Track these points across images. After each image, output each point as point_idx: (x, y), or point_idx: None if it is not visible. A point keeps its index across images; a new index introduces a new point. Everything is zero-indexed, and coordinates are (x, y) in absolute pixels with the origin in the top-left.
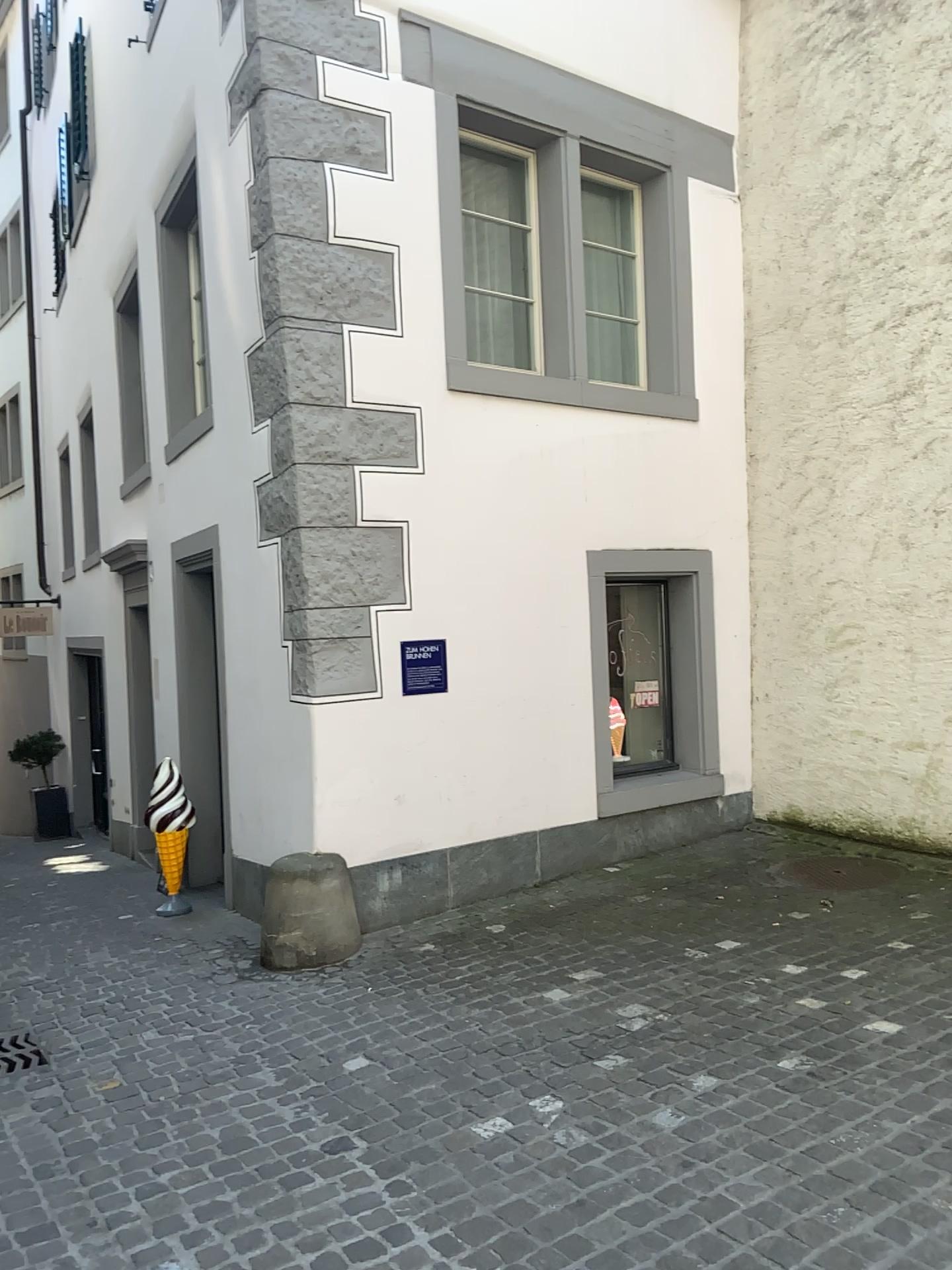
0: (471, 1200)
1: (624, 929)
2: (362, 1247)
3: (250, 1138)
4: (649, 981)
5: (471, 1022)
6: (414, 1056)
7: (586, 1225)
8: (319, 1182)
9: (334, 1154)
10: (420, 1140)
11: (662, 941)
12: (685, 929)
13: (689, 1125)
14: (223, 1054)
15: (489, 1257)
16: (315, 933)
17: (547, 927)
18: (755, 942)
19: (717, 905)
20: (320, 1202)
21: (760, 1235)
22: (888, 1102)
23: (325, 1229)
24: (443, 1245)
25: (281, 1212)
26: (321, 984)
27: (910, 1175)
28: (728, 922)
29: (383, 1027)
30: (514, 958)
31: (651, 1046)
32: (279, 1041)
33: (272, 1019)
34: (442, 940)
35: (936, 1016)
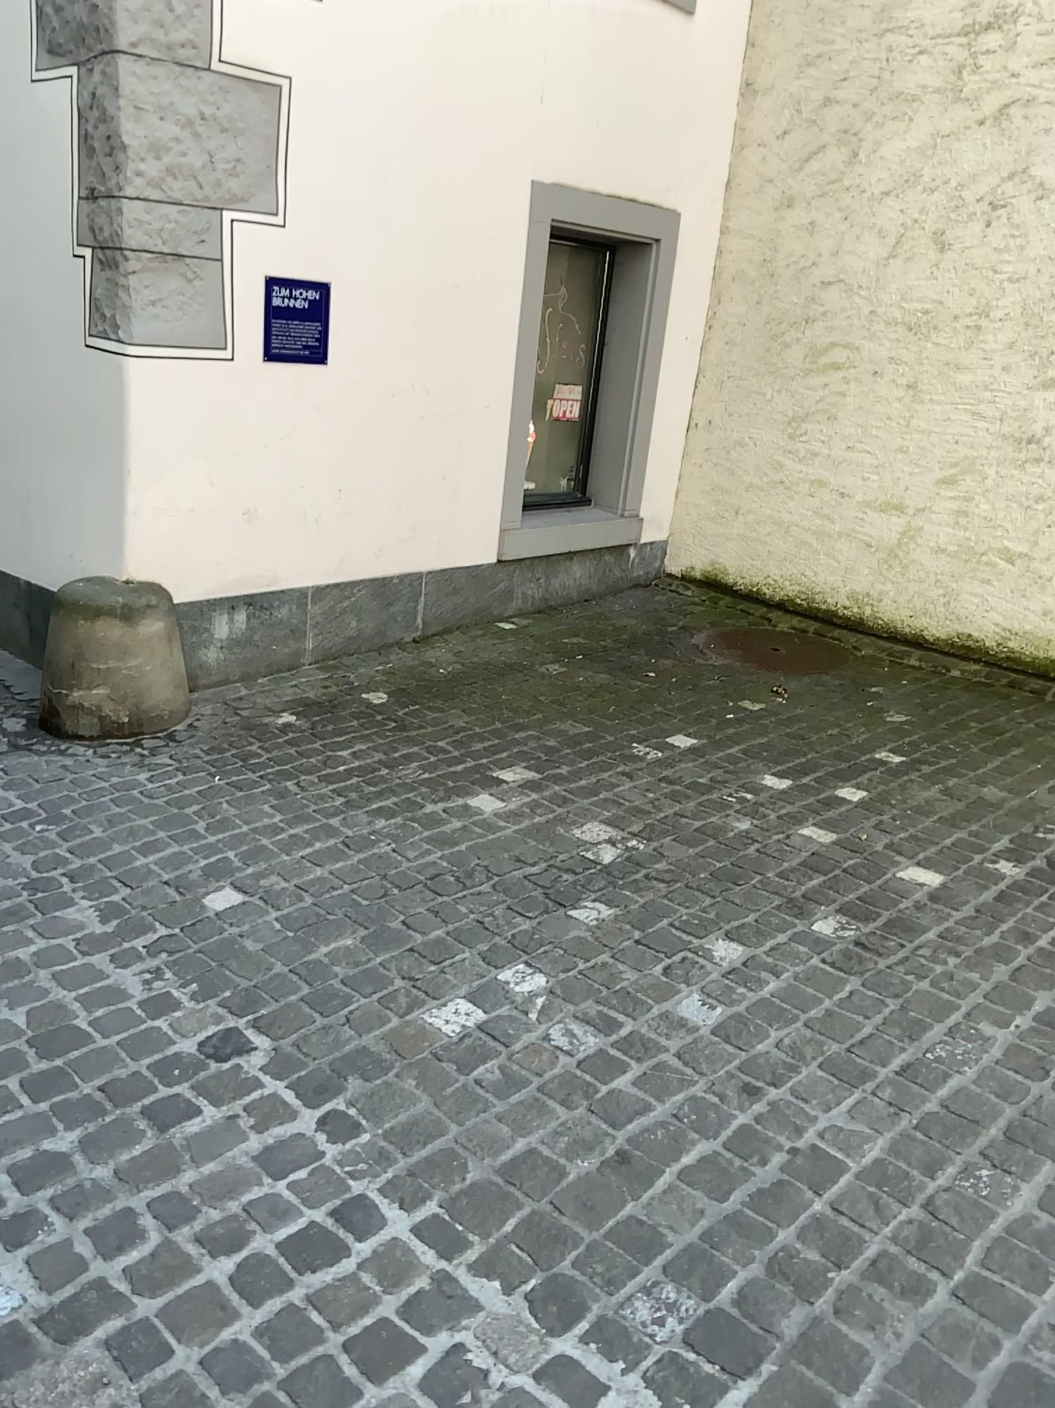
0: (460, 1151)
1: (545, 709)
2: (310, 1243)
3: (83, 1031)
4: (603, 790)
5: (379, 842)
6: (309, 893)
7: (643, 1197)
8: (213, 1117)
9: (225, 1064)
10: (354, 1040)
11: (599, 731)
12: (623, 715)
13: (735, 1024)
14: (10, 876)
15: (515, 1260)
16: (127, 692)
17: (441, 698)
18: (716, 740)
19: (651, 683)
20: (223, 1156)
21: (895, 1217)
22: (977, 995)
23: (240, 1207)
24: (439, 1240)
25: (162, 1175)
26: (141, 765)
27: (1045, 1111)
28: (672, 709)
29: (252, 843)
30: (412, 743)
31: (639, 892)
32: (96, 857)
33: (77, 819)
34: (303, 708)
35: (978, 864)
